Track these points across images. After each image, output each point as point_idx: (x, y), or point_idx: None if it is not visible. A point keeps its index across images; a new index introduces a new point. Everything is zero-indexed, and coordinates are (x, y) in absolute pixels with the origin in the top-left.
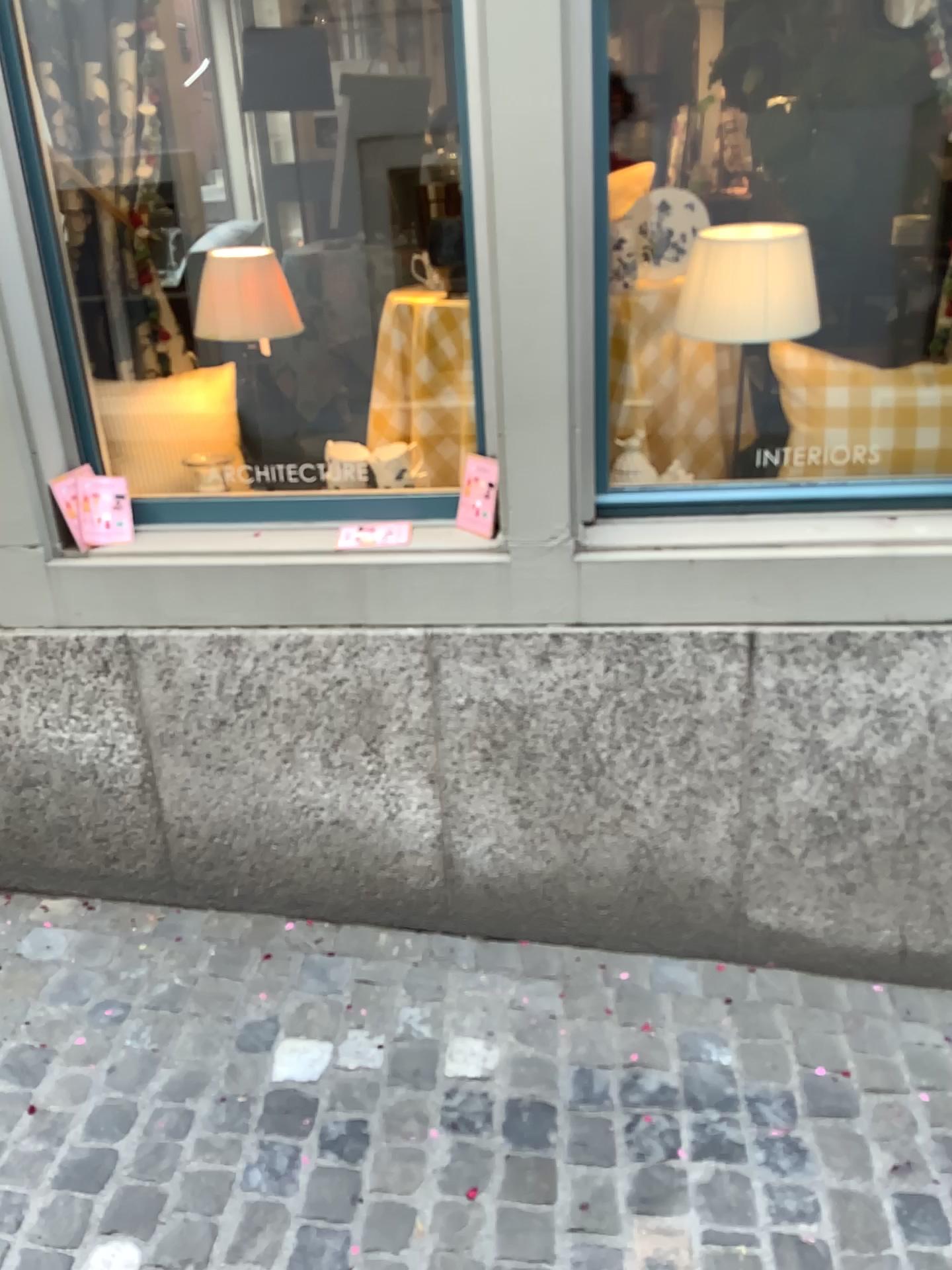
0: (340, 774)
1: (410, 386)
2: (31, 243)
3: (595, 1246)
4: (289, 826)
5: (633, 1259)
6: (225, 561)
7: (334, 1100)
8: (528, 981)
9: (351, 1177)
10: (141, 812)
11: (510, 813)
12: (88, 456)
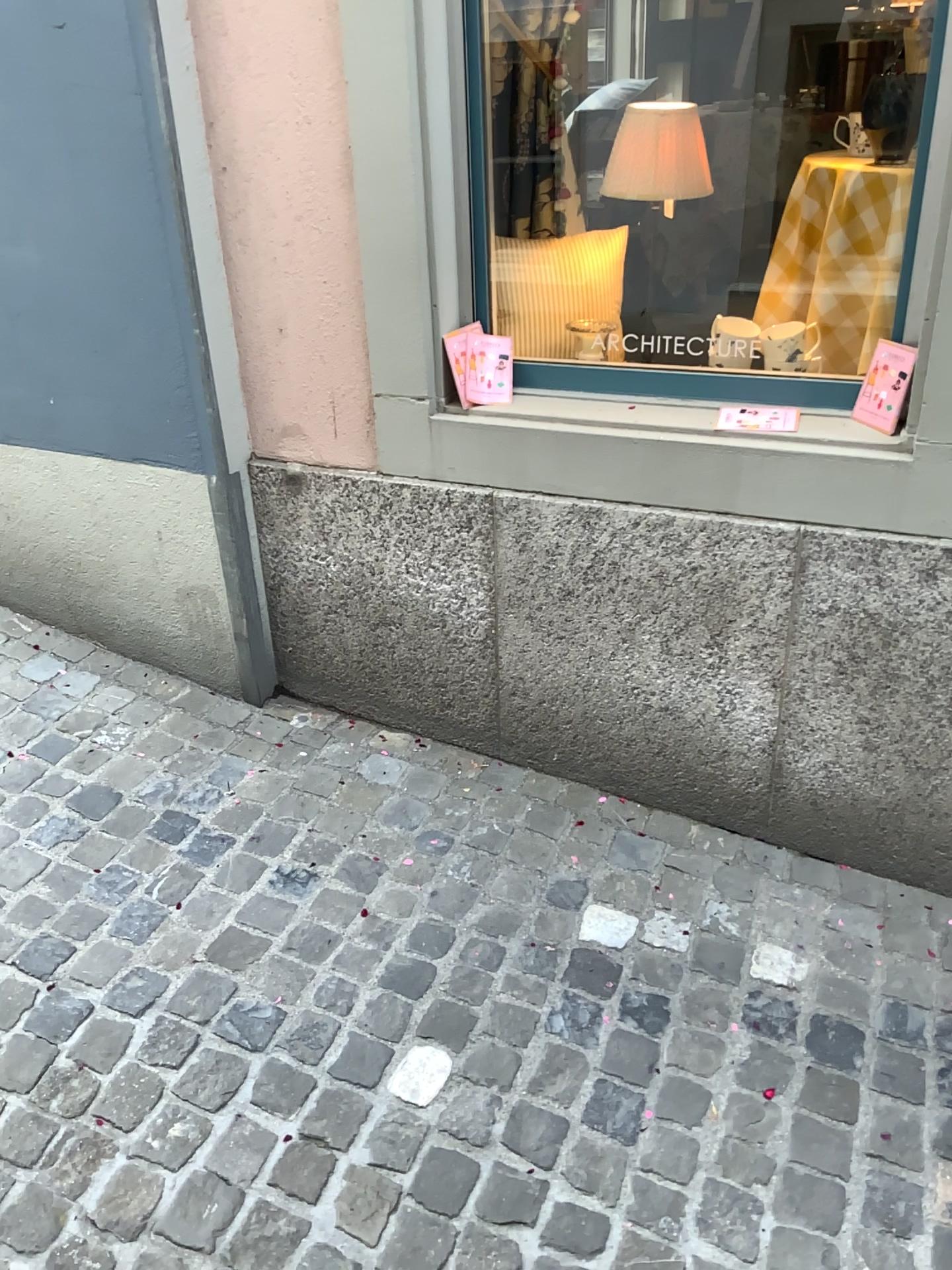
0: (681, 661)
1: (816, 263)
2: (459, 88)
3: (896, 1180)
4: (620, 704)
5: (936, 1204)
6: (601, 431)
7: (638, 974)
8: (846, 905)
9: (651, 1048)
10: (480, 666)
11: (856, 732)
12: (481, 311)
